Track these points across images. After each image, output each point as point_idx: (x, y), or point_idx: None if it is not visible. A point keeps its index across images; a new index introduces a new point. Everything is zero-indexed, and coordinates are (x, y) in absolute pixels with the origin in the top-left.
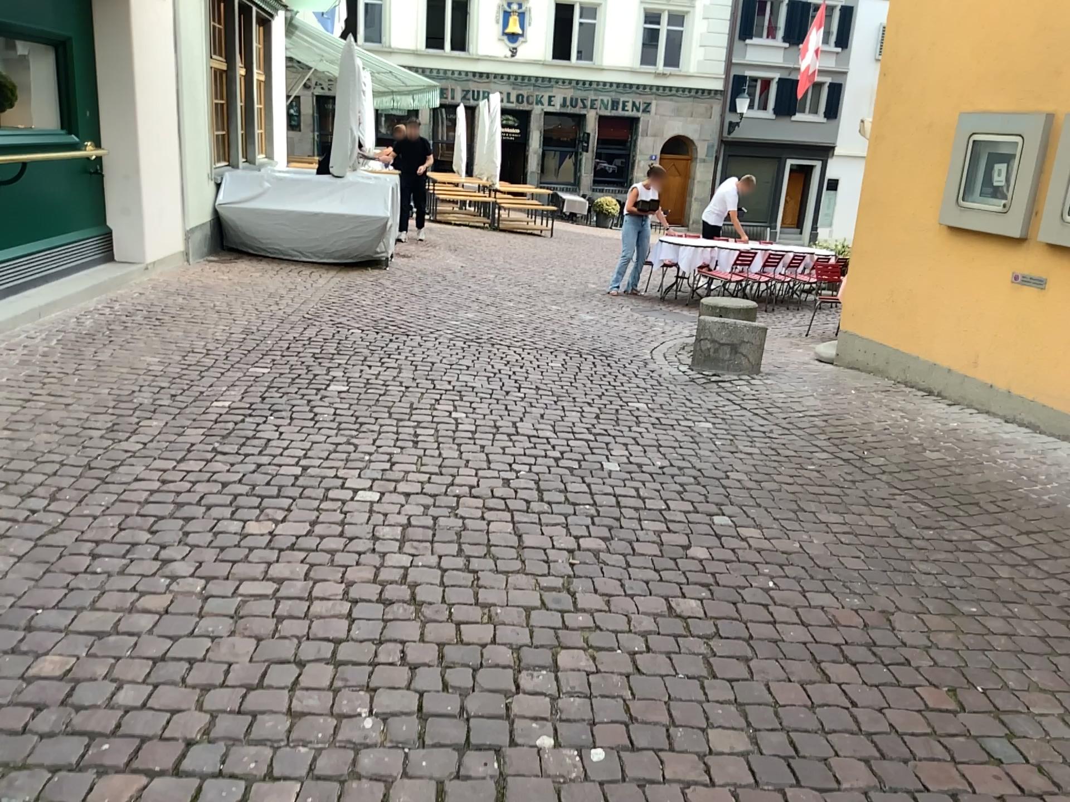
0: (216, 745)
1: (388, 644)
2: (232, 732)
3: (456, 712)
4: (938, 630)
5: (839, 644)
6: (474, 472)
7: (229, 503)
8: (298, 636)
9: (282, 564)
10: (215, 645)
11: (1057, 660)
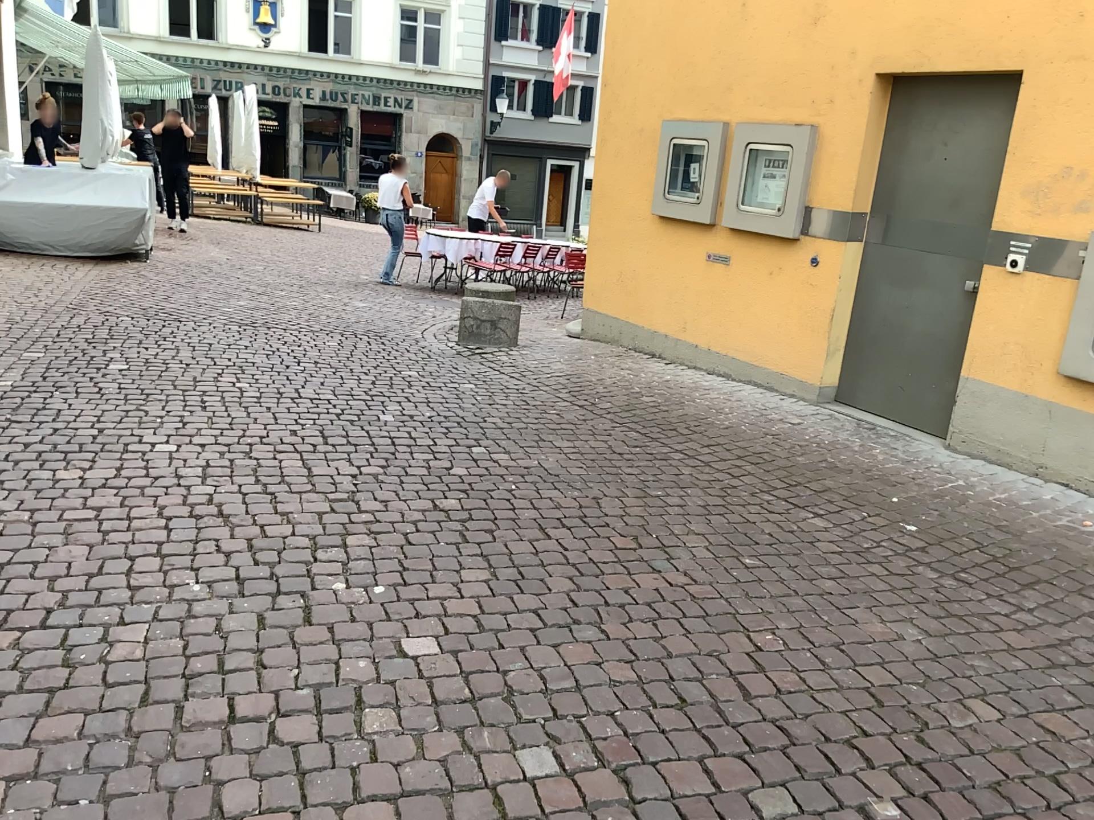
0: (73, 610)
1: (205, 540)
2: (85, 601)
3: (267, 575)
4: (632, 505)
5: (559, 518)
6: (263, 426)
7: (36, 459)
8: (126, 541)
9: (100, 497)
10: (53, 552)
11: (711, 517)
